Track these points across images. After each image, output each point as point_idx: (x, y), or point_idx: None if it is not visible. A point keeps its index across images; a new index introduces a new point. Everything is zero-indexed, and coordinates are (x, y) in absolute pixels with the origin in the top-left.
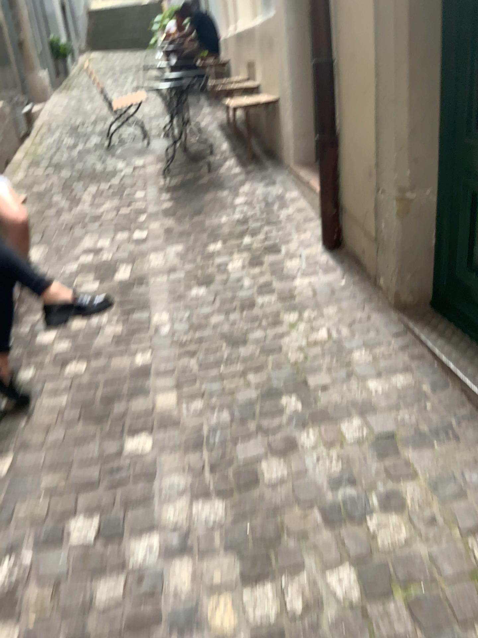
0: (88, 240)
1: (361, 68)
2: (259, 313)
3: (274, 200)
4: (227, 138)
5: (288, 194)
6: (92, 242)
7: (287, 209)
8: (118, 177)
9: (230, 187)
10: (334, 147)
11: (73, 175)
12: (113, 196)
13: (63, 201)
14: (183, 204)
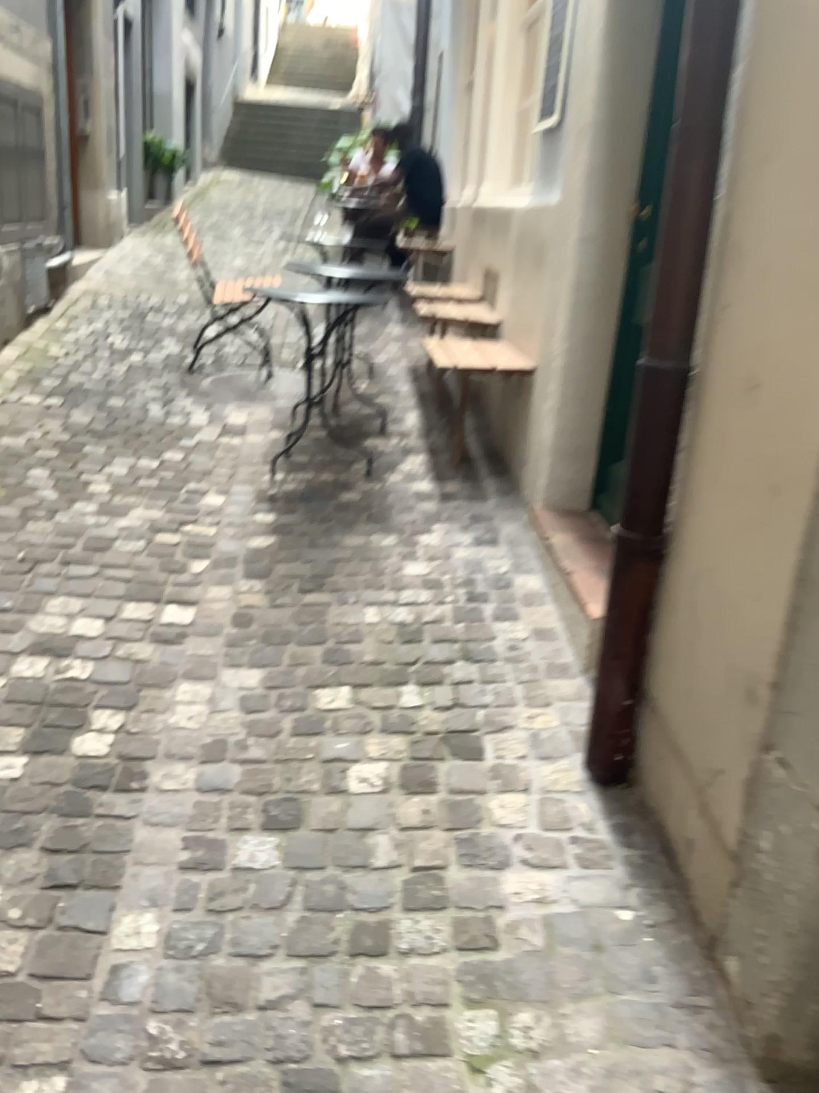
0: (54, 613)
1: (783, 427)
2: (394, 995)
3: (490, 592)
4: (420, 402)
5: (523, 583)
6: (61, 624)
7: (515, 628)
8: (179, 448)
9: (403, 530)
10: (658, 564)
11: (92, 422)
12: (154, 495)
13: (45, 489)
14: (292, 551)
